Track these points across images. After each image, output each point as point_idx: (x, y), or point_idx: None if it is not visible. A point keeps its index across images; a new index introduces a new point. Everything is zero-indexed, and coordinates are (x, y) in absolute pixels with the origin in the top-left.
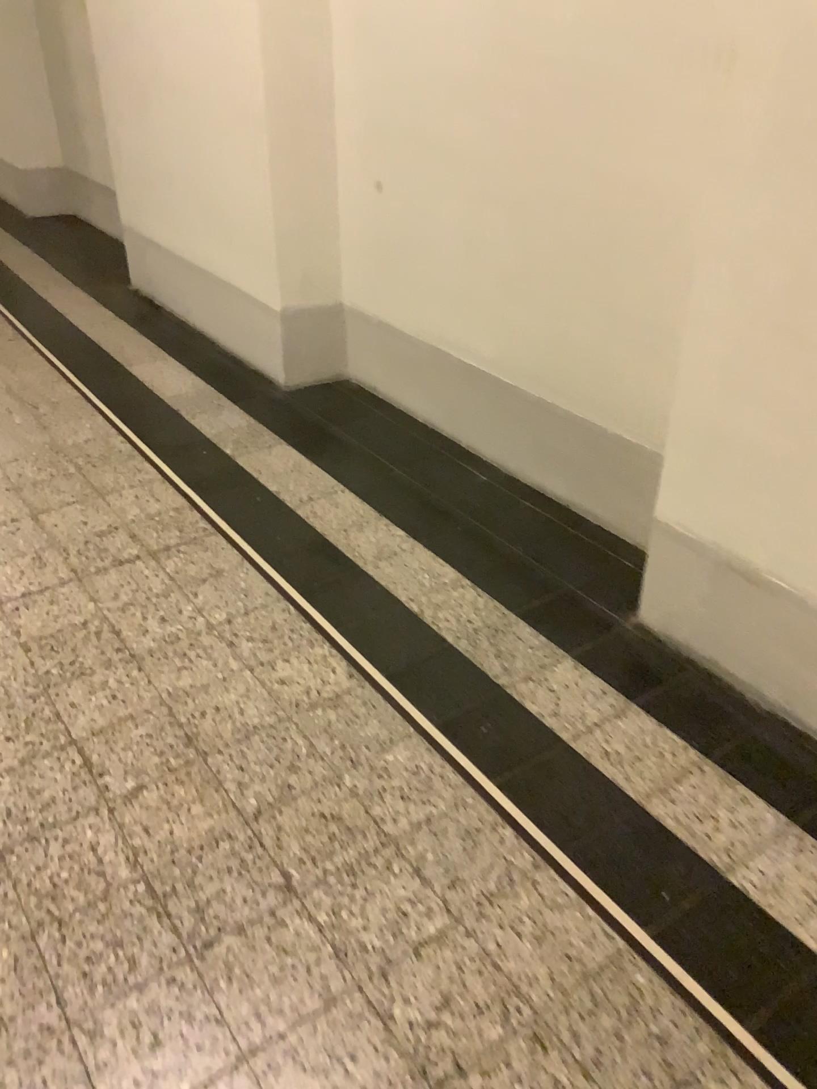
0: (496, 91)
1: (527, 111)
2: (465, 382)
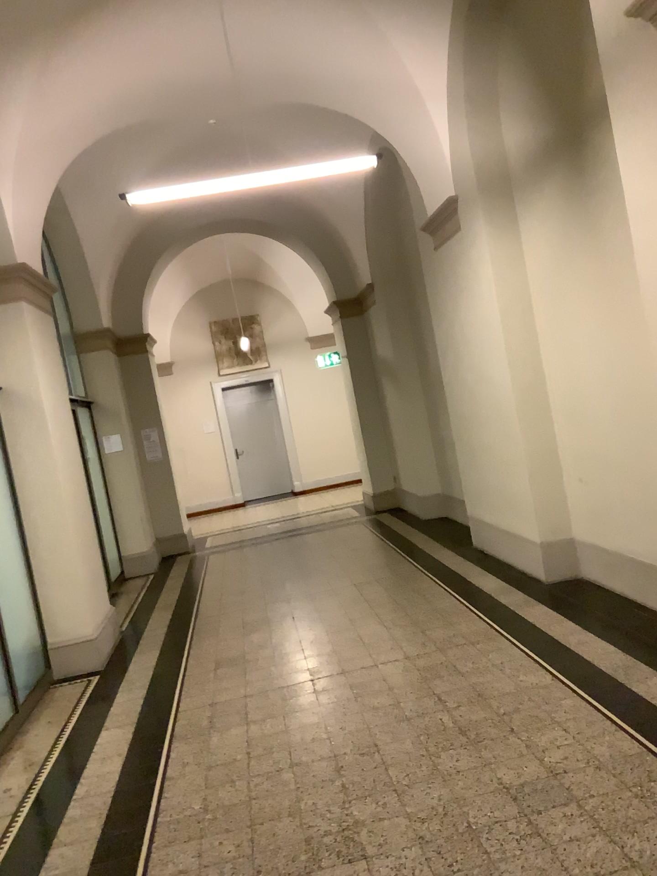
0: (615, 434)
1: (627, 440)
2: (631, 568)
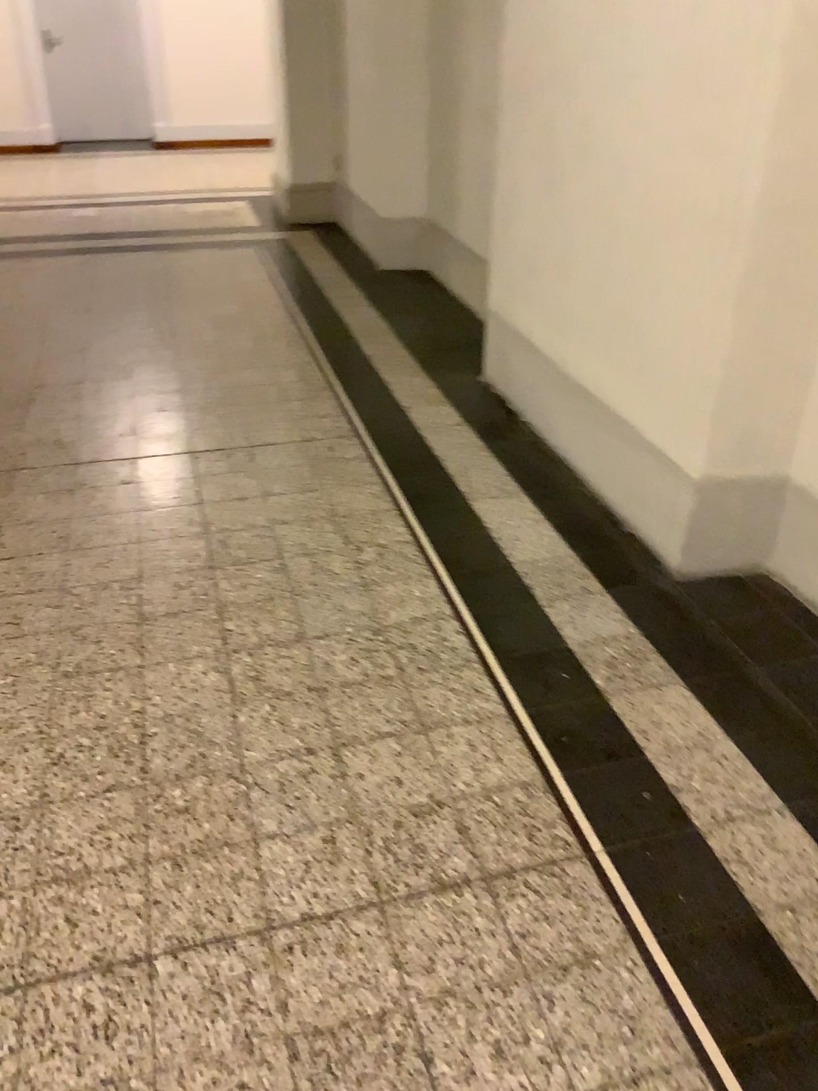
0: None
1: None
2: None
